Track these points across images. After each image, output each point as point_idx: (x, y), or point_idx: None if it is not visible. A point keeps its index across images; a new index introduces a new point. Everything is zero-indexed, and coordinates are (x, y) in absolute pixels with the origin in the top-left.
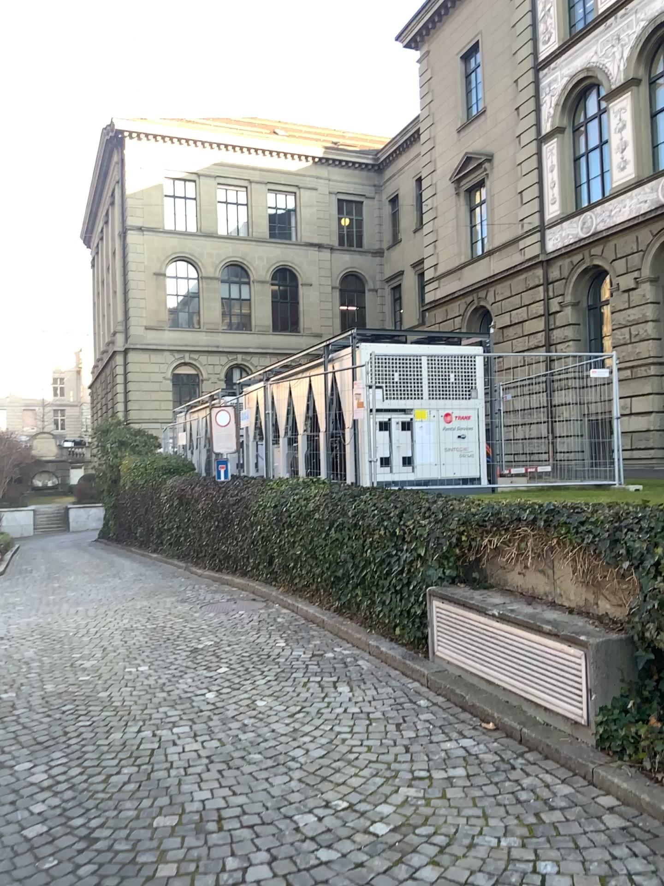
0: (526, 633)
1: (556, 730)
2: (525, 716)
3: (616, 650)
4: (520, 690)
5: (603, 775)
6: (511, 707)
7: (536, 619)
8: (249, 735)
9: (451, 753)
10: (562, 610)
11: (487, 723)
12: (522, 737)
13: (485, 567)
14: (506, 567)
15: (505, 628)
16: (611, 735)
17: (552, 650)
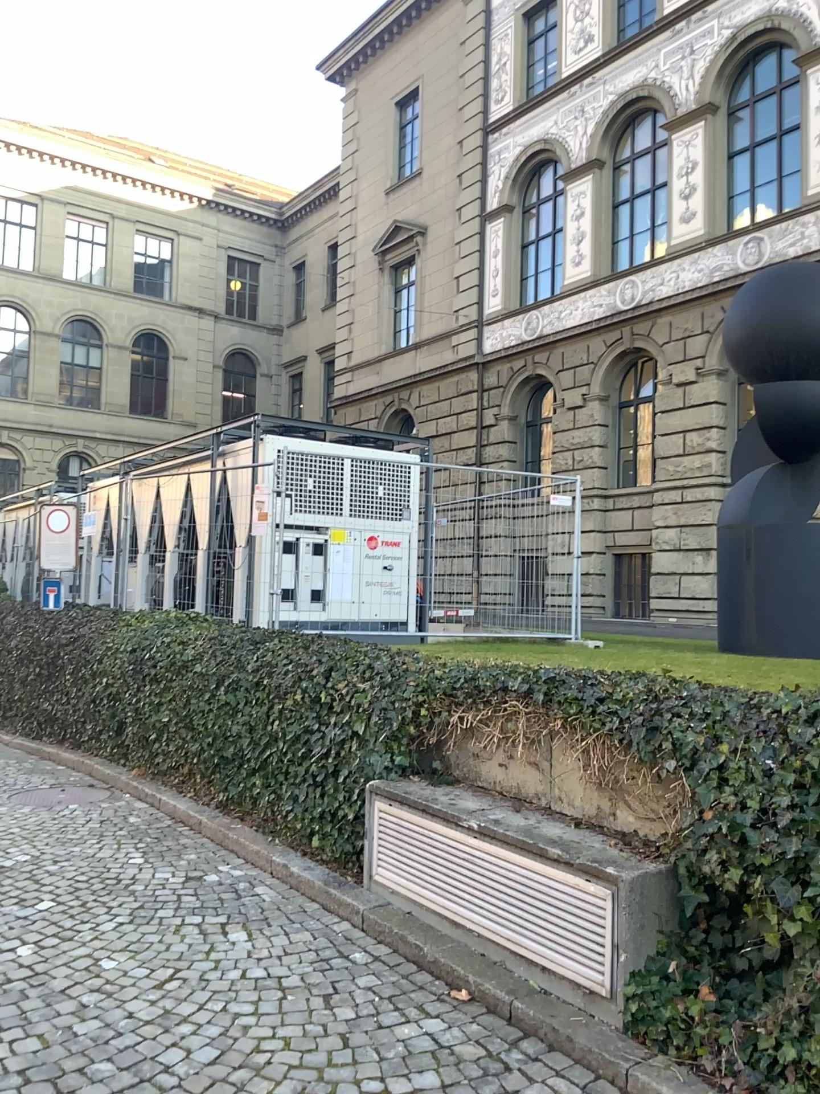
0: (525, 857)
1: (565, 1002)
2: (516, 977)
3: (658, 887)
4: (509, 938)
5: (645, 1077)
6: (494, 962)
7: (535, 836)
8: (97, 1027)
9: (418, 1045)
10: (568, 820)
11: (463, 989)
12: (518, 1013)
13: (450, 754)
14: (484, 755)
15: (492, 848)
16: (651, 1013)
17: (562, 884)
